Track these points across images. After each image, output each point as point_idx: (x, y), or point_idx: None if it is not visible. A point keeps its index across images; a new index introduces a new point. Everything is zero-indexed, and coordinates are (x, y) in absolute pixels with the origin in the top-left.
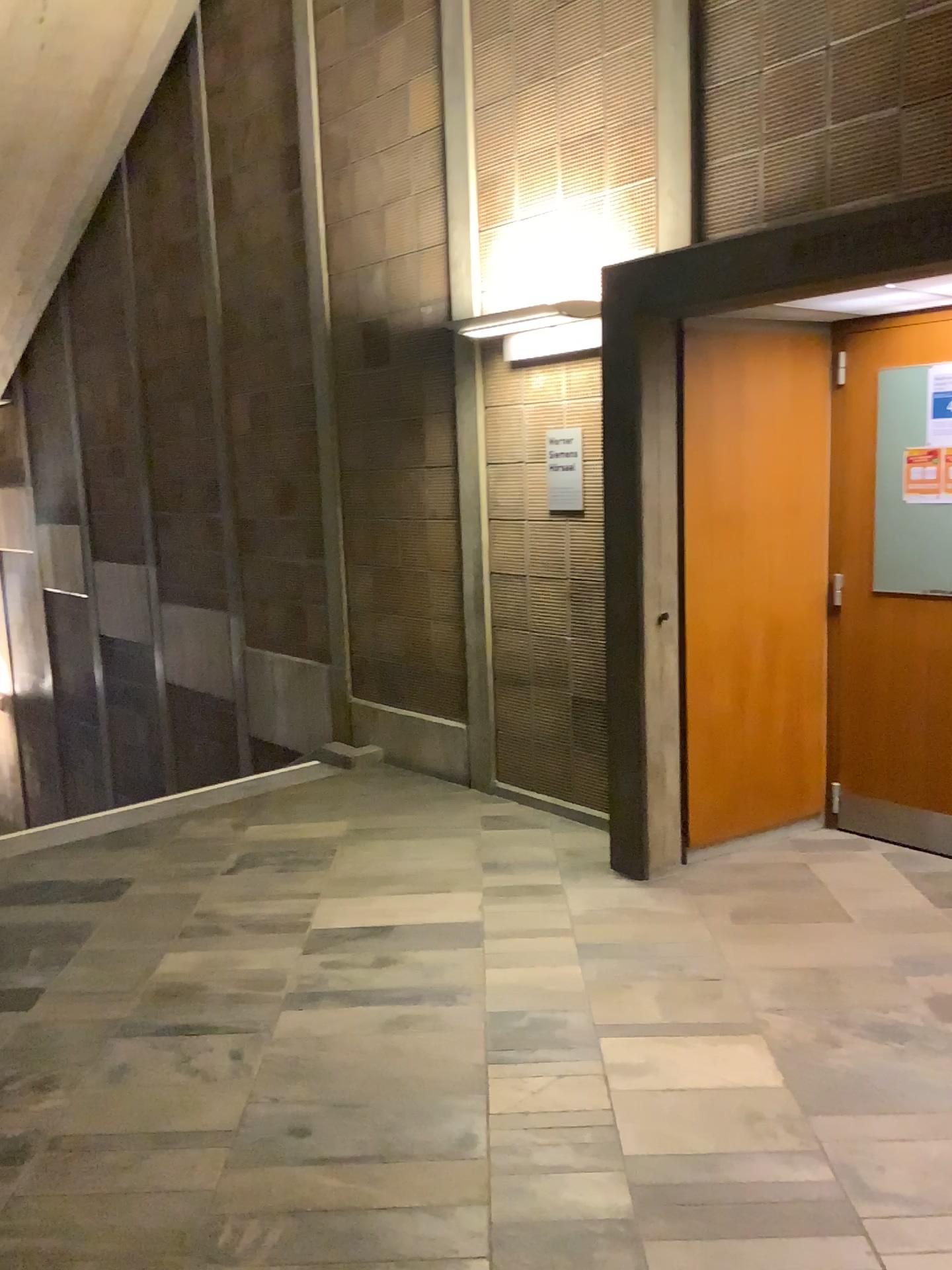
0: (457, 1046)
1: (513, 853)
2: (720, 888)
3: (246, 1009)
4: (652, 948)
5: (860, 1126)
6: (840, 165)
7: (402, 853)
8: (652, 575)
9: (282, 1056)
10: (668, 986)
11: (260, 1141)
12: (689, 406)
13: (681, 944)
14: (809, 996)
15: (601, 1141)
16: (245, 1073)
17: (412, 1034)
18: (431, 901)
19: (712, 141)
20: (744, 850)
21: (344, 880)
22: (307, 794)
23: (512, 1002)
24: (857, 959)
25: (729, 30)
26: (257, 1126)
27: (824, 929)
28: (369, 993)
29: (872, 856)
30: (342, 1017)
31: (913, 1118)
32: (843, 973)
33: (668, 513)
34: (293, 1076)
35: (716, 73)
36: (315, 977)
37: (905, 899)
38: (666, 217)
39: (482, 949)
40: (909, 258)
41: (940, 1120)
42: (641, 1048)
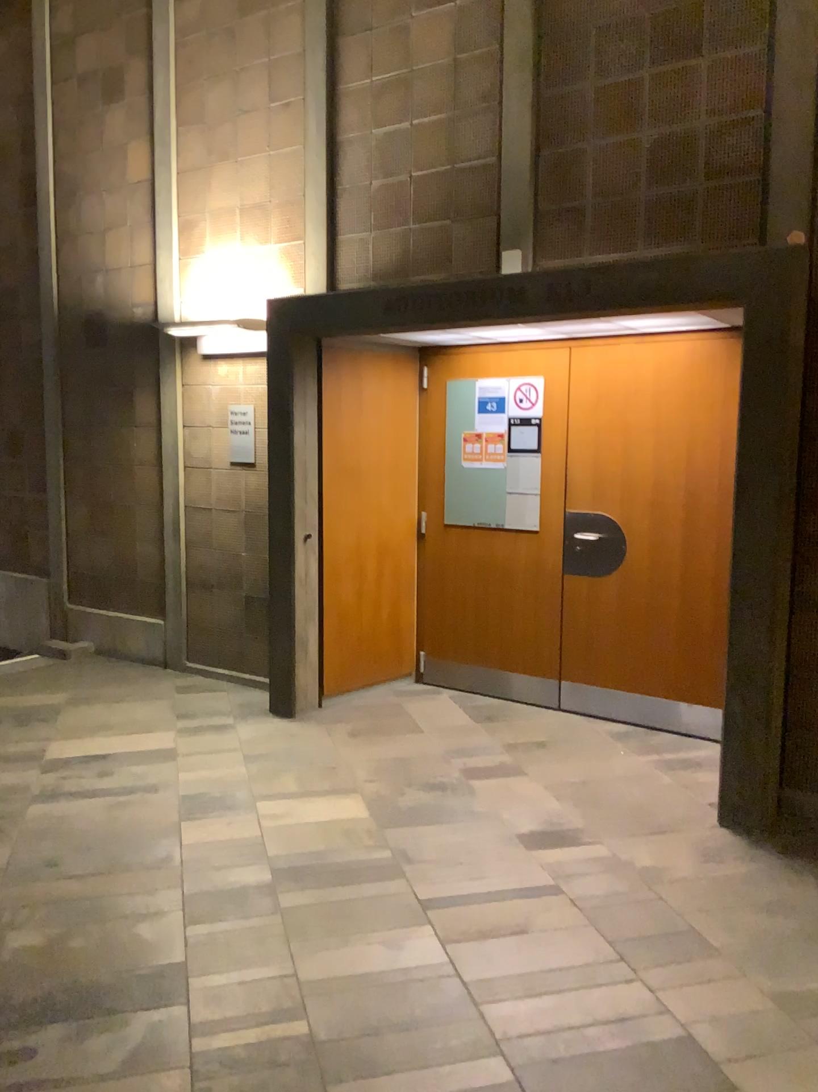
0: (159, 813)
1: (198, 707)
2: (342, 721)
3: (3, 804)
4: (293, 755)
5: (411, 831)
6: (418, 248)
7: (114, 710)
8: (298, 507)
9: (34, 827)
10: (302, 774)
11: (25, 869)
12: (325, 394)
13: (313, 752)
14: (391, 774)
15: (254, 851)
16: (8, 838)
17: (128, 809)
18: (137, 737)
19: (341, 221)
20: (360, 699)
21: (70, 728)
22: (33, 675)
23: (197, 788)
24: (424, 753)
25: (352, 152)
26: (21, 863)
27: (406, 739)
28: (95, 790)
29: (444, 699)
30: (76, 803)
31: (442, 826)
32: (414, 761)
33: (310, 466)
34: (44, 837)
35: (344, 177)
36: (53, 784)
37: (459, 721)
38: (310, 267)
39: (176, 762)
40: (453, 314)
41: (457, 826)
42: (282, 805)
